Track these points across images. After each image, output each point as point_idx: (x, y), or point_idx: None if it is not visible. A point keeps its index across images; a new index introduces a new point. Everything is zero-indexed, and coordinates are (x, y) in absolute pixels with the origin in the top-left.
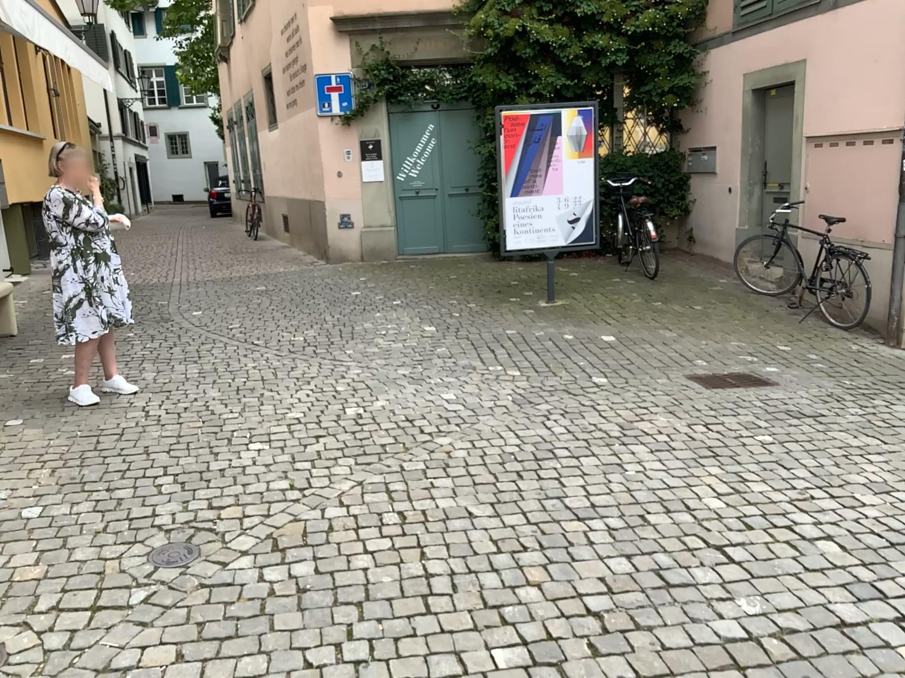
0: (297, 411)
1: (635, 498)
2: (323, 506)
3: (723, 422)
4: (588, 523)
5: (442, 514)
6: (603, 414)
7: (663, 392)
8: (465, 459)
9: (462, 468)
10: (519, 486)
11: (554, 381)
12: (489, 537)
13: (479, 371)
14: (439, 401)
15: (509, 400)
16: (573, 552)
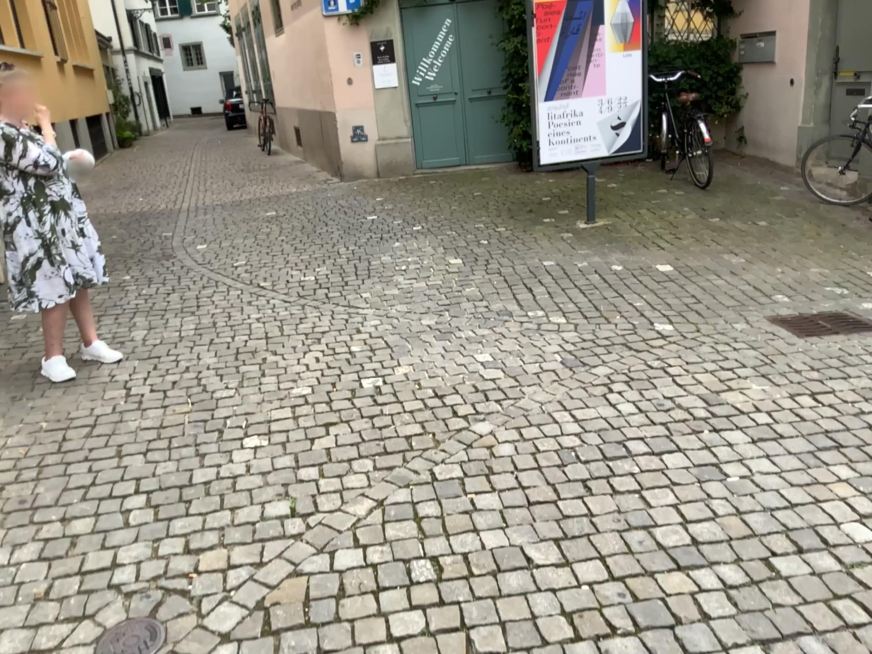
0: (304, 385)
1: (750, 528)
2: (333, 547)
3: (834, 390)
4: (695, 578)
5: (491, 560)
6: (678, 381)
7: (746, 344)
8: (514, 460)
9: (510, 474)
10: (589, 506)
11: (608, 330)
12: (559, 607)
13: (518, 319)
14: (474, 364)
15: (557, 361)
16: (684, 637)
